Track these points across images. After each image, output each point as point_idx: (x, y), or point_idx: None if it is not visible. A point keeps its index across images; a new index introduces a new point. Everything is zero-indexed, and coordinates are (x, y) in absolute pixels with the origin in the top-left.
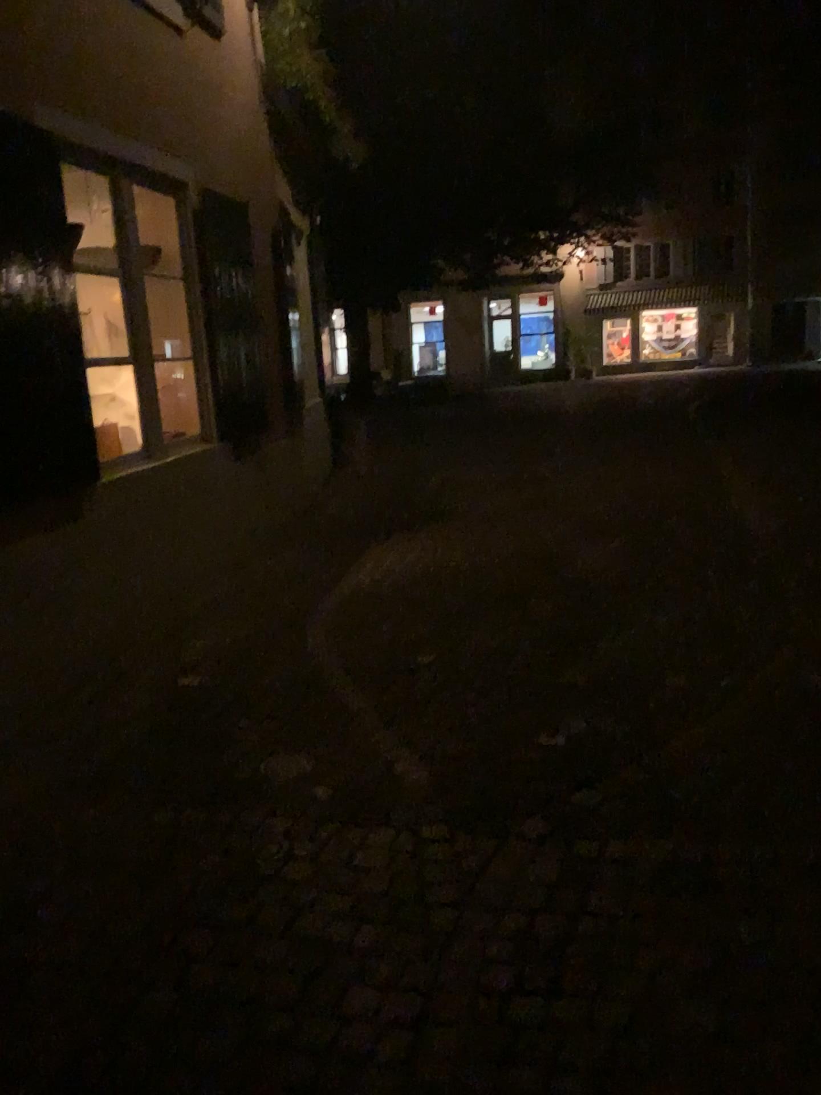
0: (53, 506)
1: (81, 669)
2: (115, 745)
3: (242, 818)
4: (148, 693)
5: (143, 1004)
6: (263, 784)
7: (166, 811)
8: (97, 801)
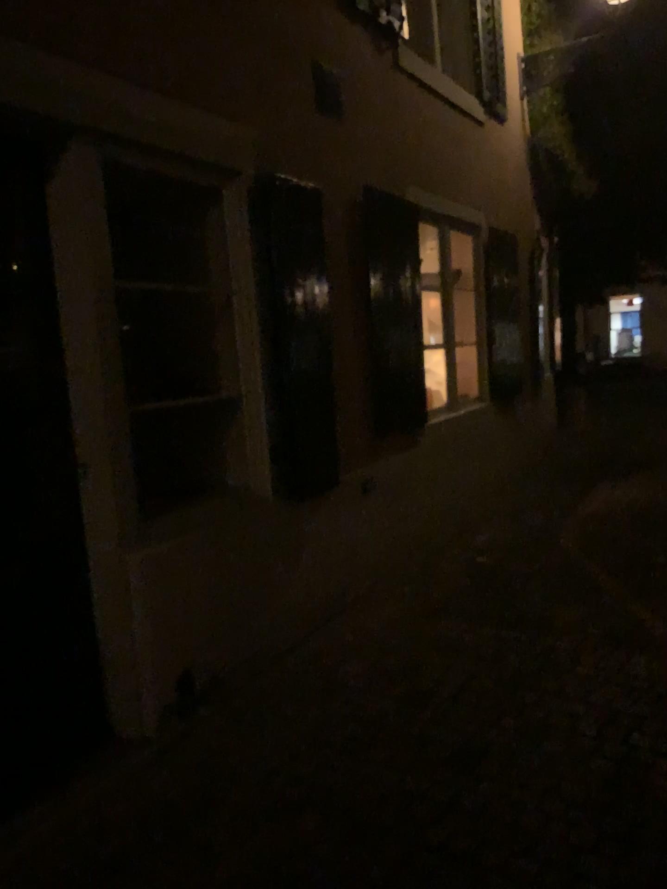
0: (406, 436)
1: (415, 543)
2: (446, 588)
3: (542, 635)
4: (460, 562)
5: (502, 717)
6: (552, 619)
7: (490, 627)
8: (444, 617)
